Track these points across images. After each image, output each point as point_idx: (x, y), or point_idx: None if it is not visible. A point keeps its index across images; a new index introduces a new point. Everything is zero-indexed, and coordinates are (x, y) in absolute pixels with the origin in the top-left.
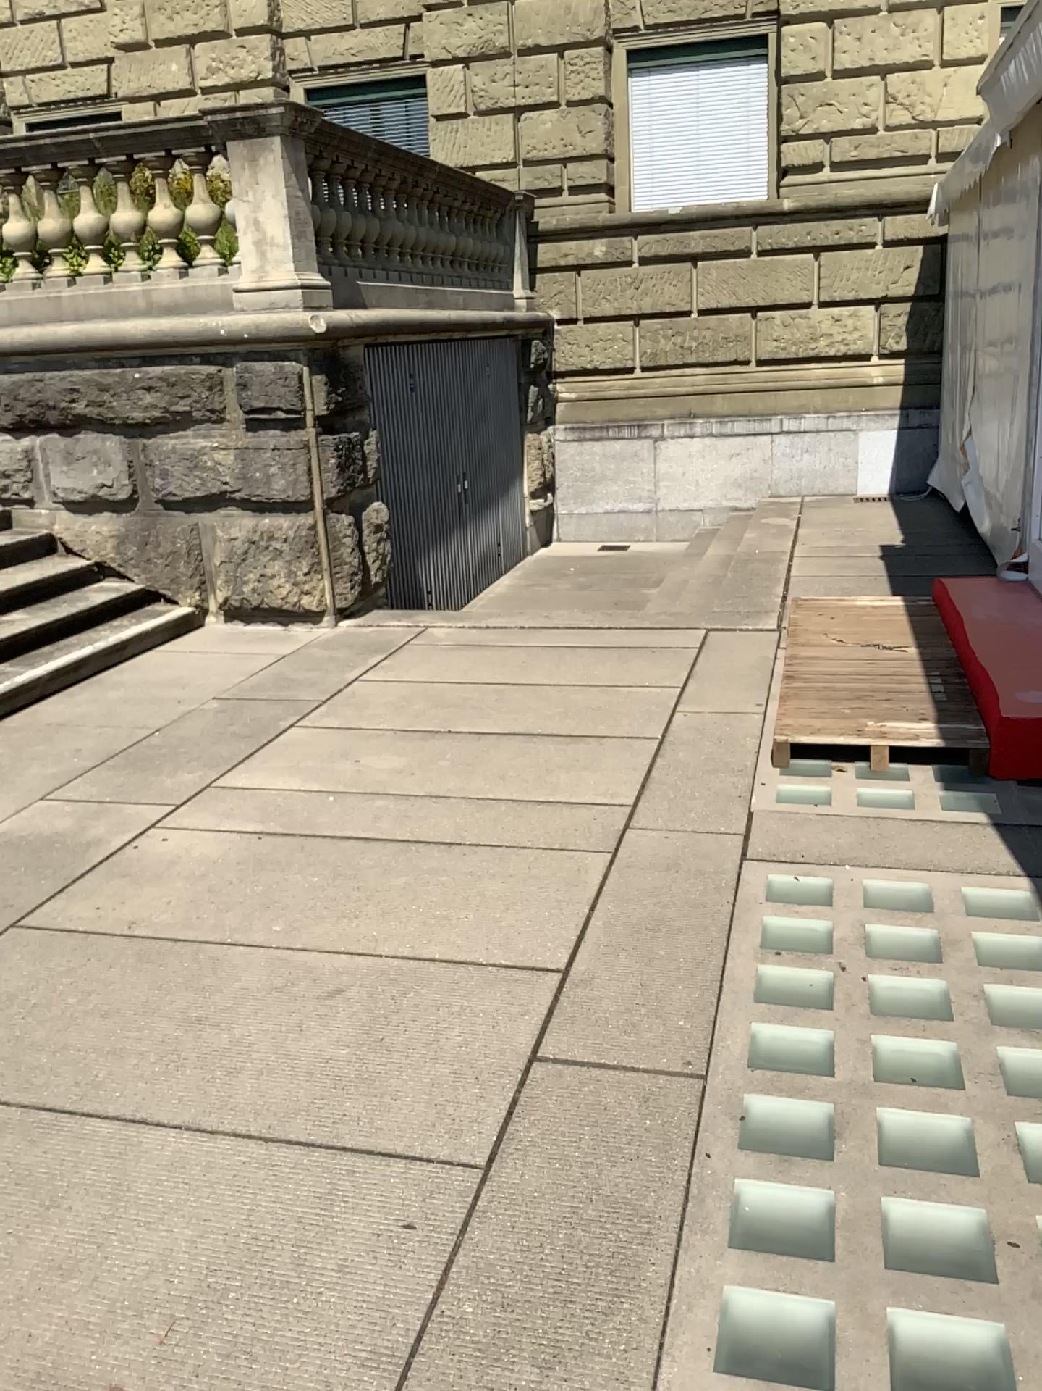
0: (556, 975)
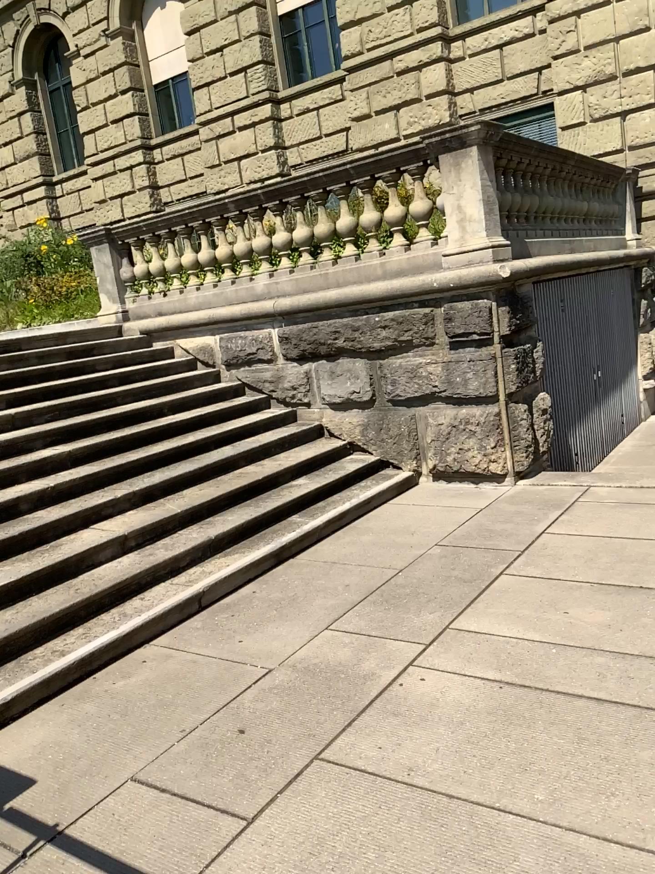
0: None
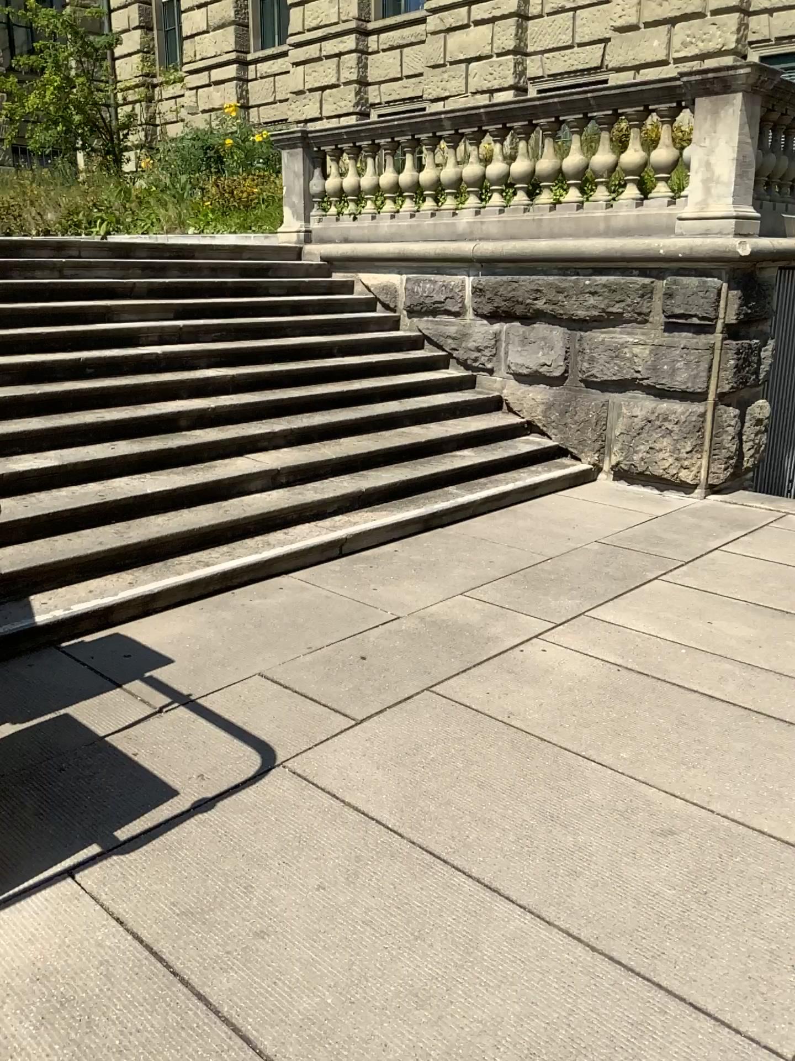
0: None
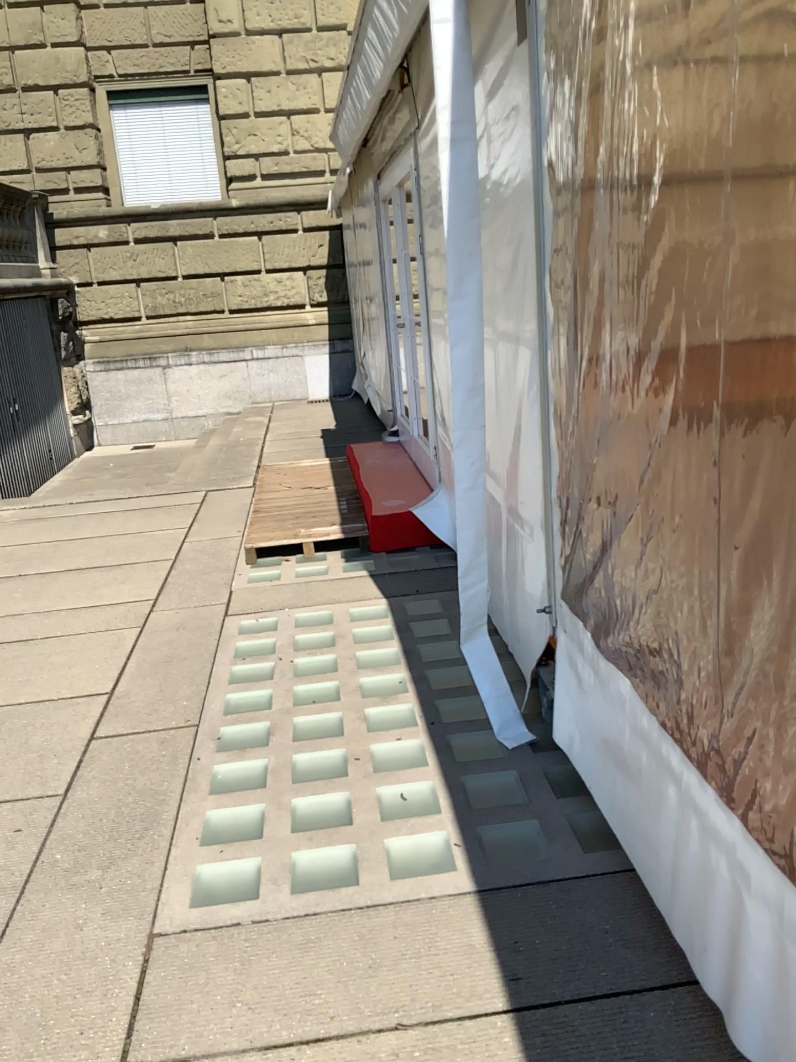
0: (104, 692)
